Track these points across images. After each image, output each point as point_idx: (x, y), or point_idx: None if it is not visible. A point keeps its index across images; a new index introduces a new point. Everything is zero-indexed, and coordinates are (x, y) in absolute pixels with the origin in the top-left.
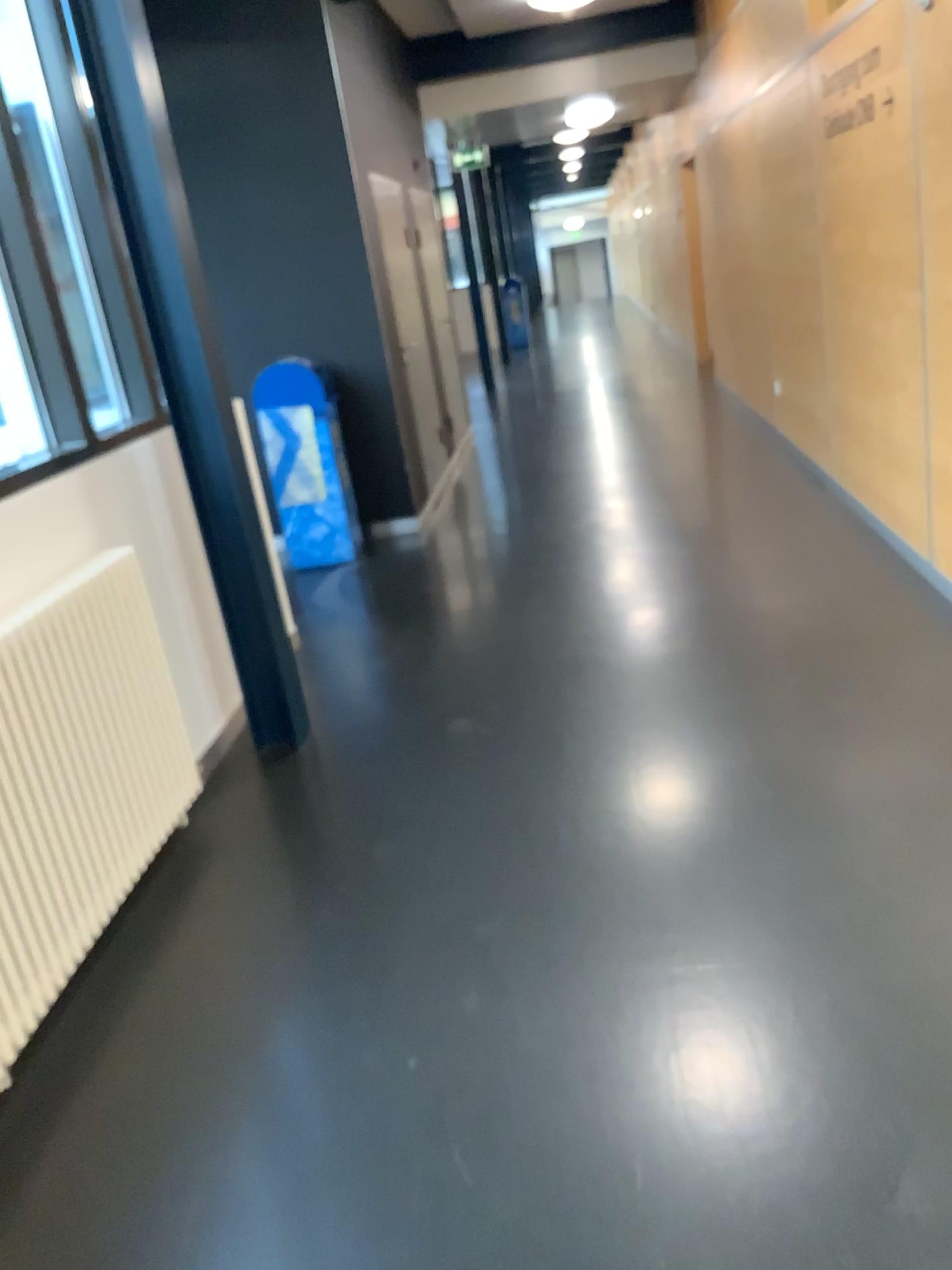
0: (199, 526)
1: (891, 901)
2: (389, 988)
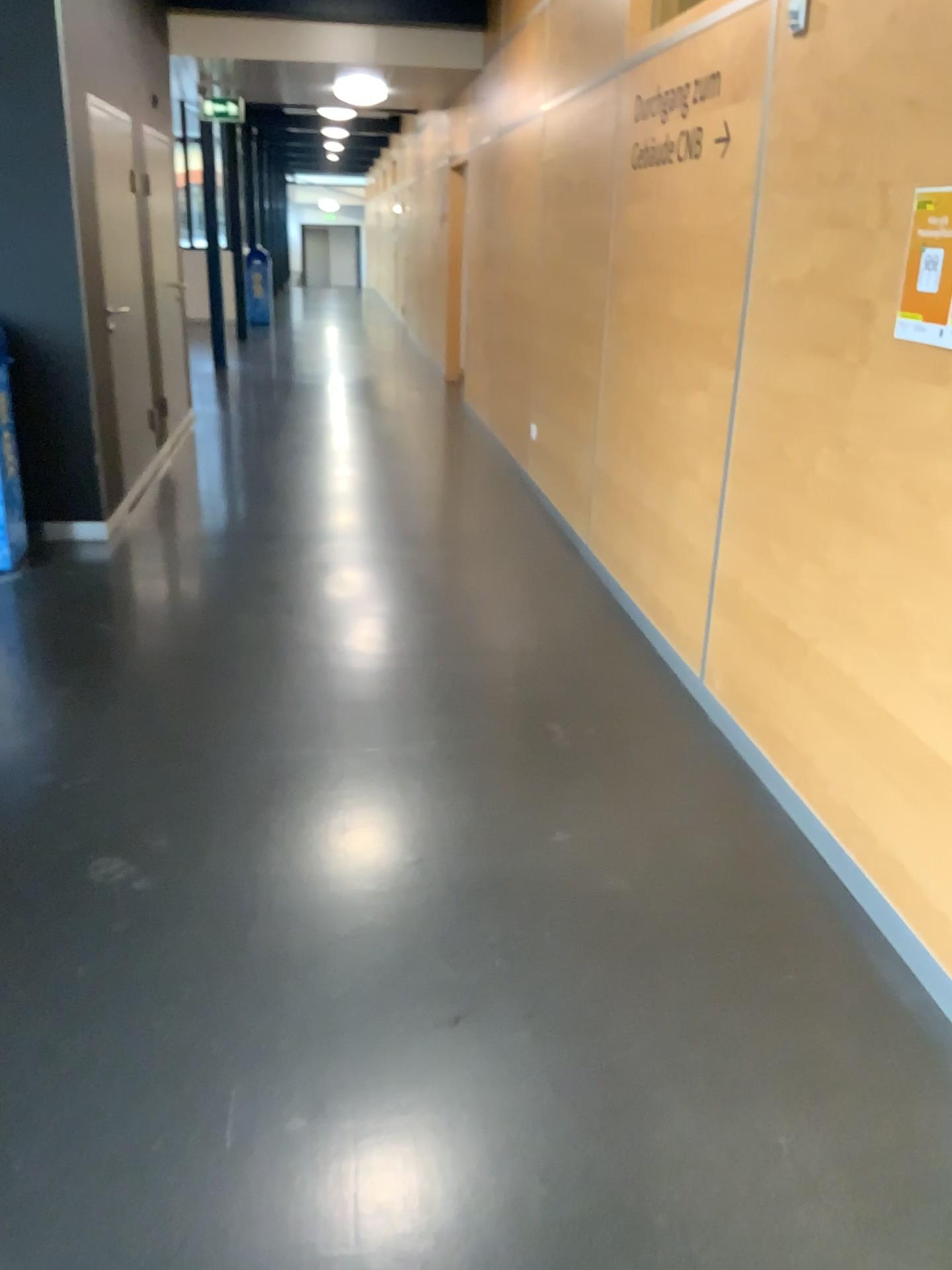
0: None
1: (698, 1269)
2: None
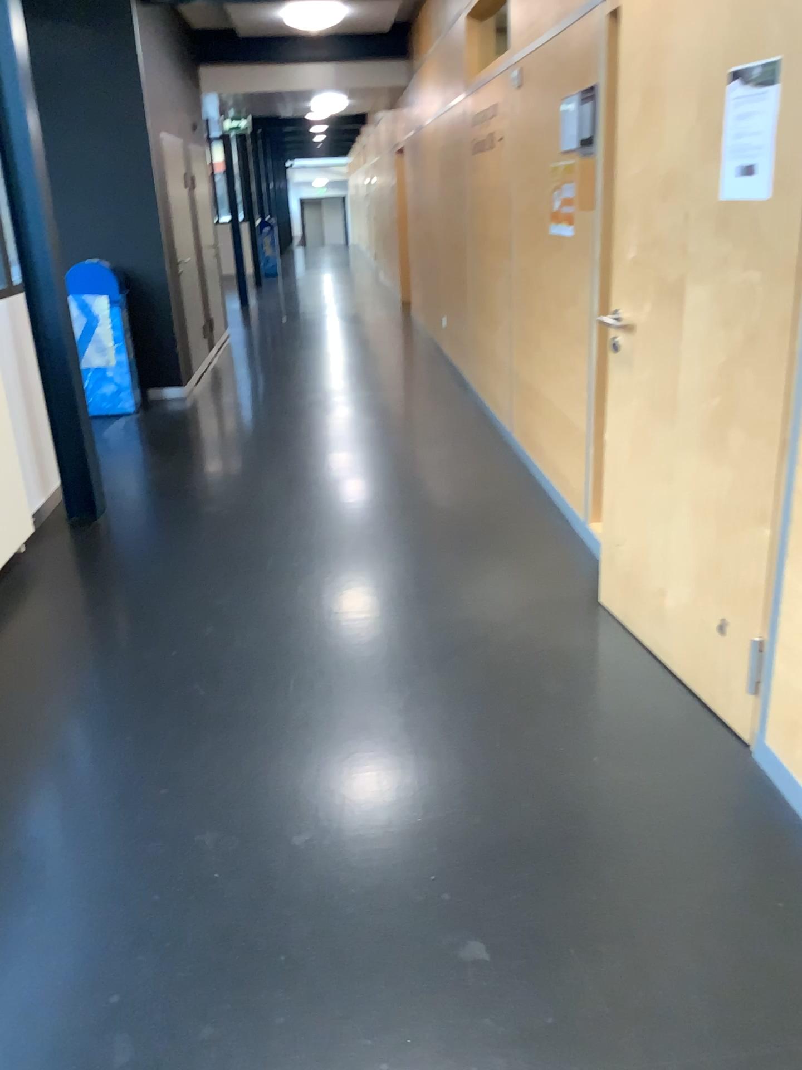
0: (37, 361)
1: (438, 582)
2: (157, 620)
